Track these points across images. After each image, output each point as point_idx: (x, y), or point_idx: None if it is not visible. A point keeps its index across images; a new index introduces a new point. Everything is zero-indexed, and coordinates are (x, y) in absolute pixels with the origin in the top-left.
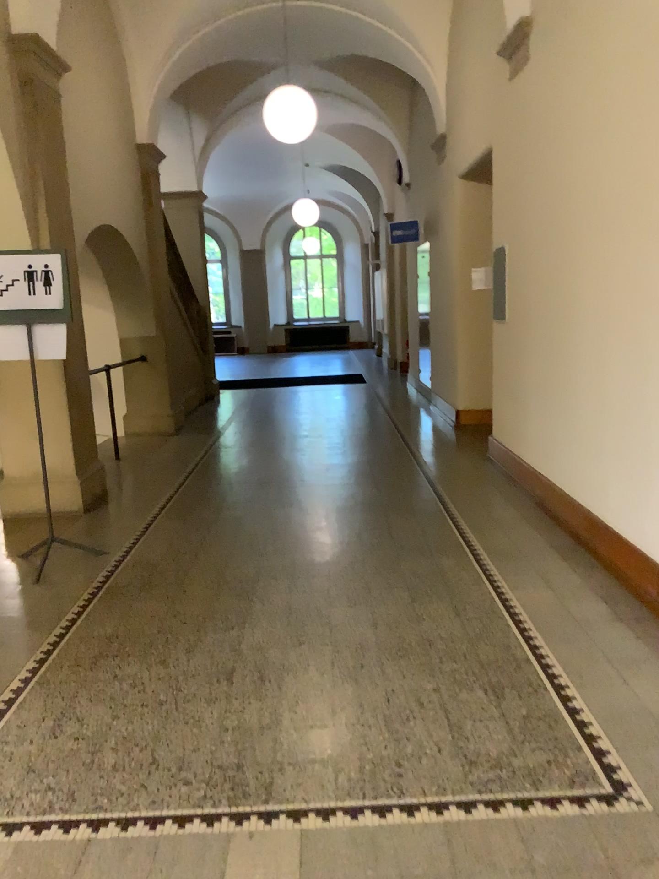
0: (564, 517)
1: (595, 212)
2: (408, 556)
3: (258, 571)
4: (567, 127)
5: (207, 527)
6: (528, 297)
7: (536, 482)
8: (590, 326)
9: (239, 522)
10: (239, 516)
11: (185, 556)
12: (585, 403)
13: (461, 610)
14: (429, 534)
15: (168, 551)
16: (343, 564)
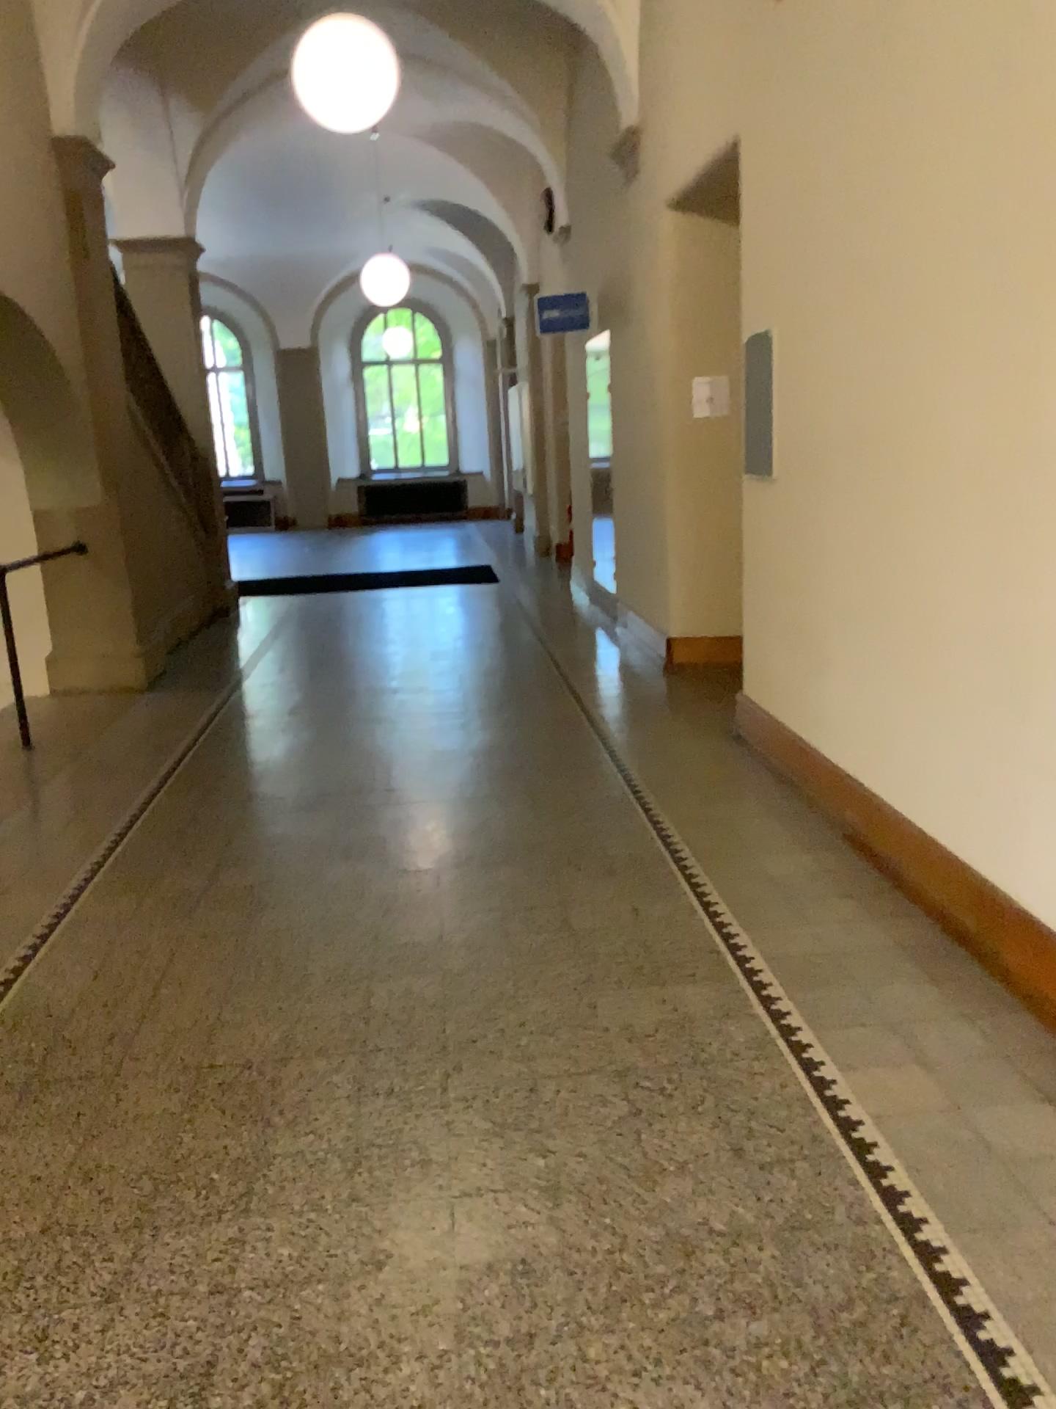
0: (919, 882)
1: (1009, 241)
2: (608, 984)
3: (285, 1040)
4: (933, 63)
5: (183, 918)
6: (825, 432)
7: (847, 797)
8: (991, 492)
9: (250, 903)
10: (252, 888)
11: (127, 1003)
12: (975, 655)
13: (743, 1147)
14: (646, 924)
15: (91, 986)
16: (471, 1014)
